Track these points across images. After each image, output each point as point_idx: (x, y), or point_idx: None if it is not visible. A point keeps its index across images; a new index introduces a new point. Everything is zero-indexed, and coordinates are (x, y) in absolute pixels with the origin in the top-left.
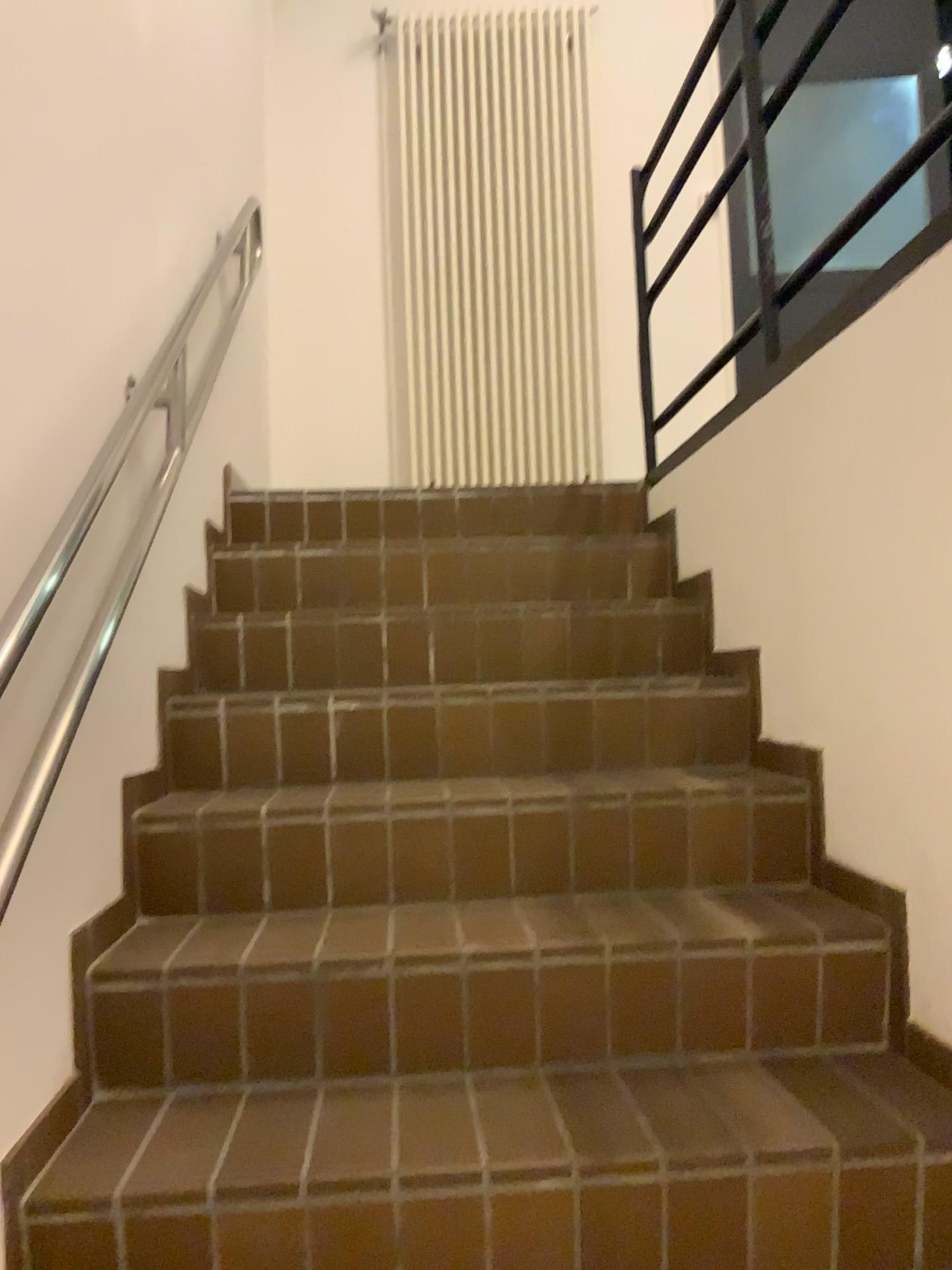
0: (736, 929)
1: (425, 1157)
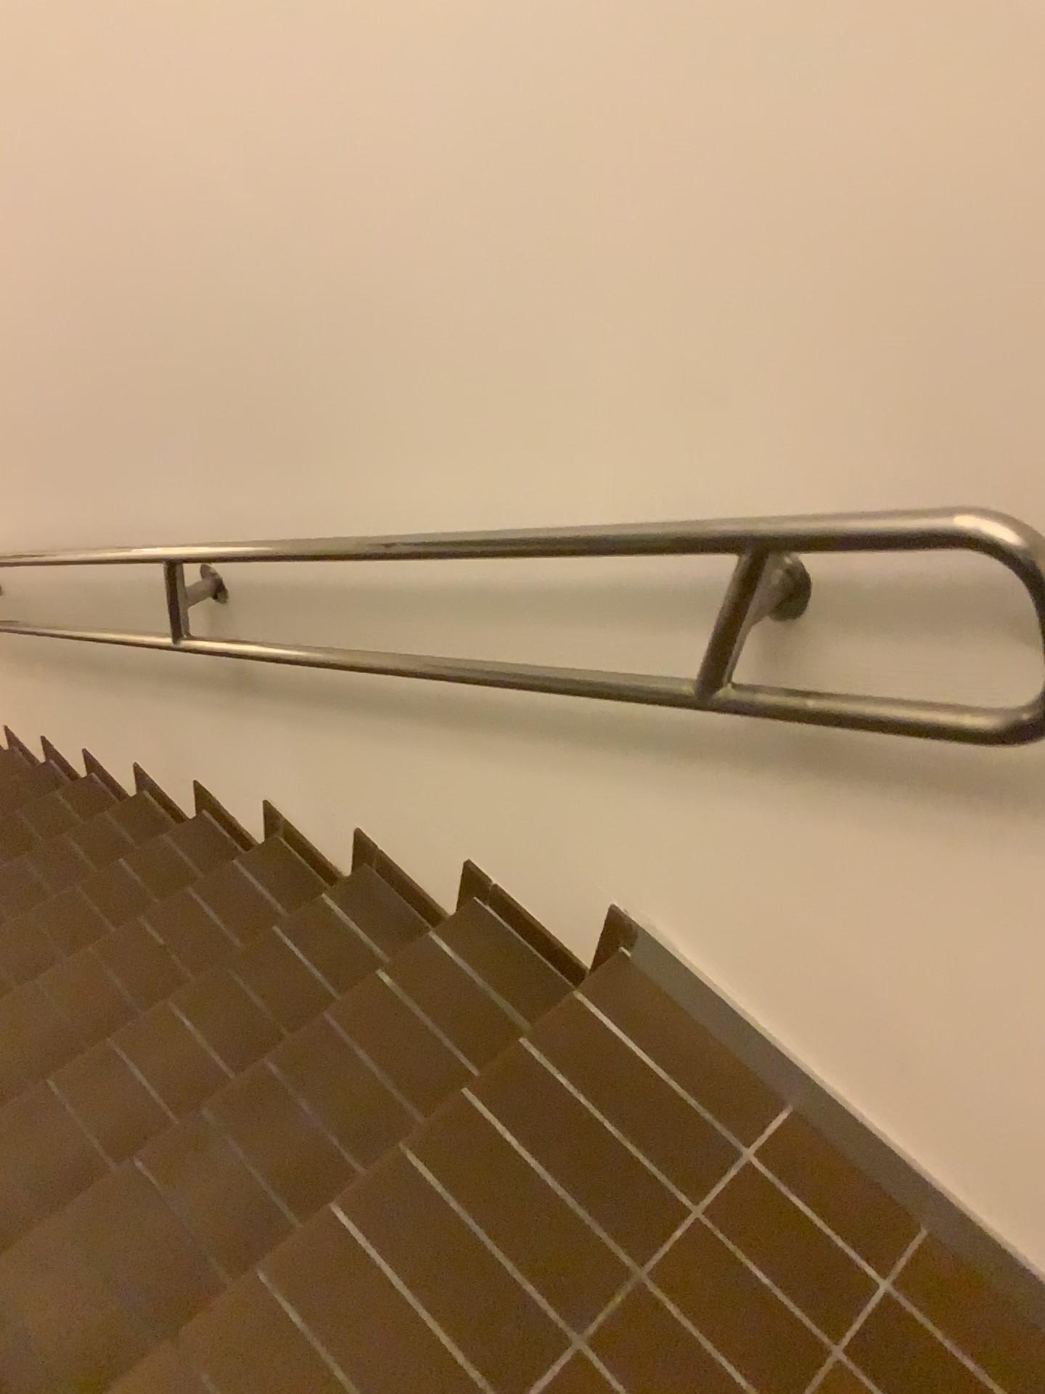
0: None
1: None
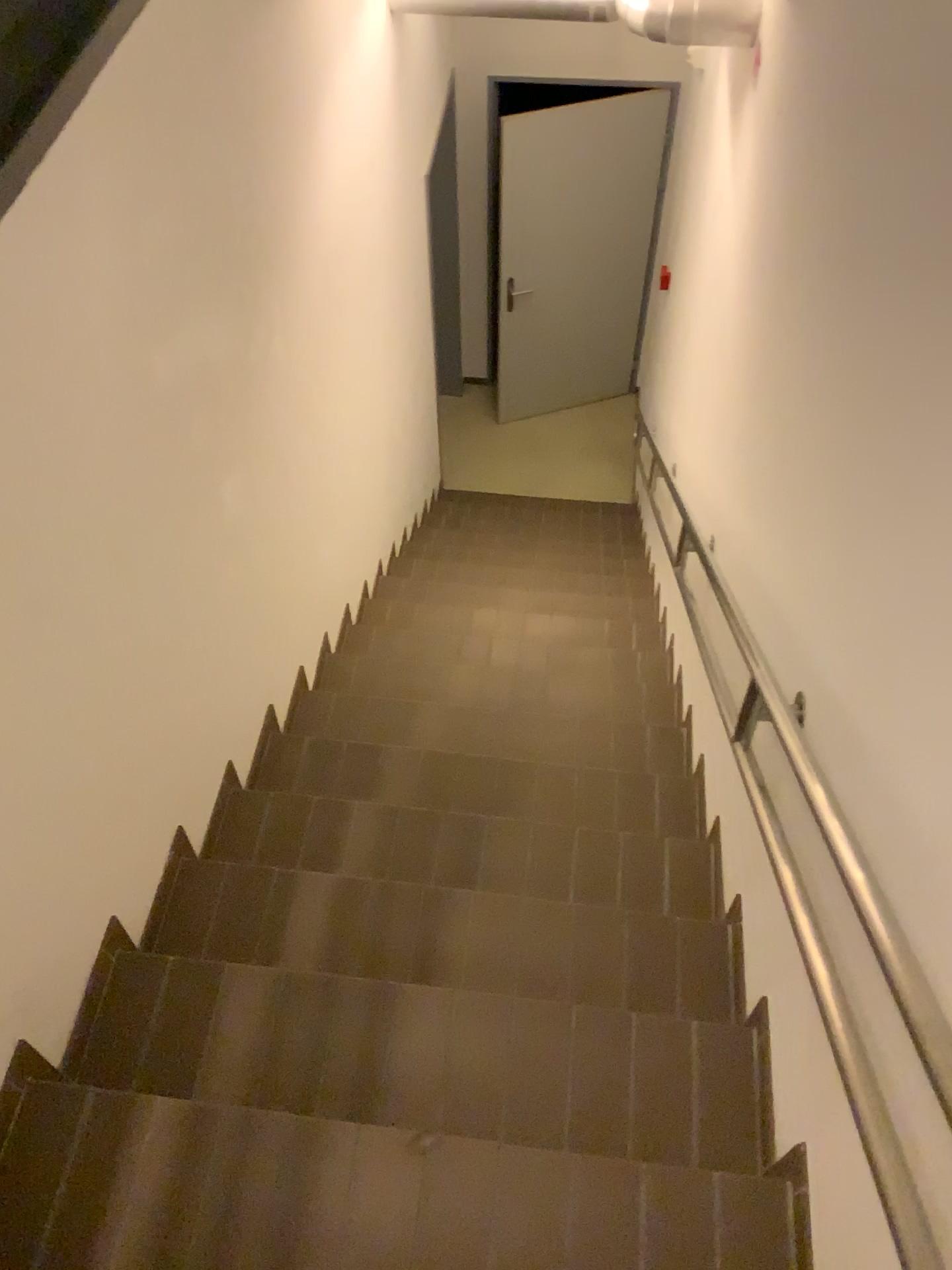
0: (143, 1151)
1: (493, 1025)
